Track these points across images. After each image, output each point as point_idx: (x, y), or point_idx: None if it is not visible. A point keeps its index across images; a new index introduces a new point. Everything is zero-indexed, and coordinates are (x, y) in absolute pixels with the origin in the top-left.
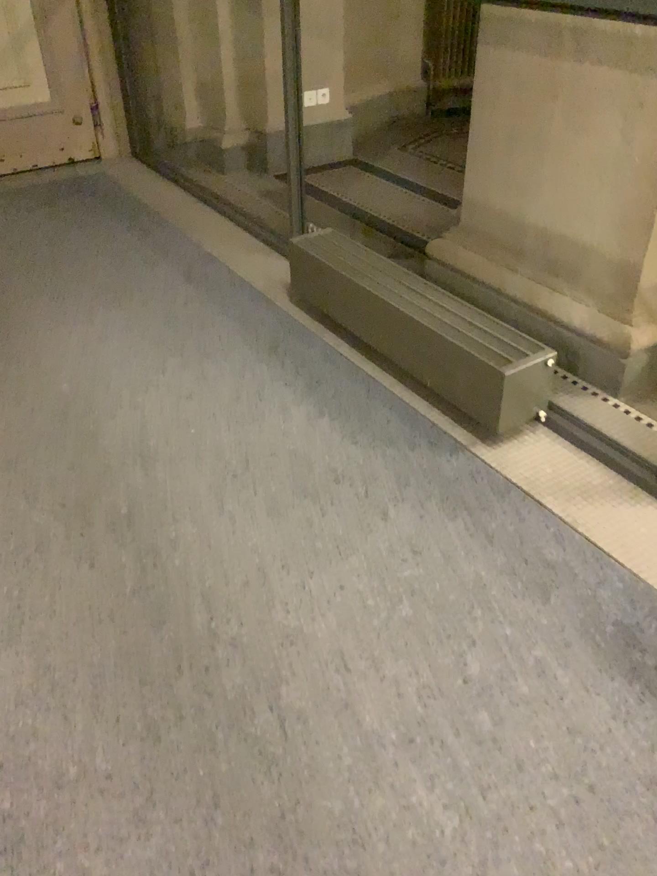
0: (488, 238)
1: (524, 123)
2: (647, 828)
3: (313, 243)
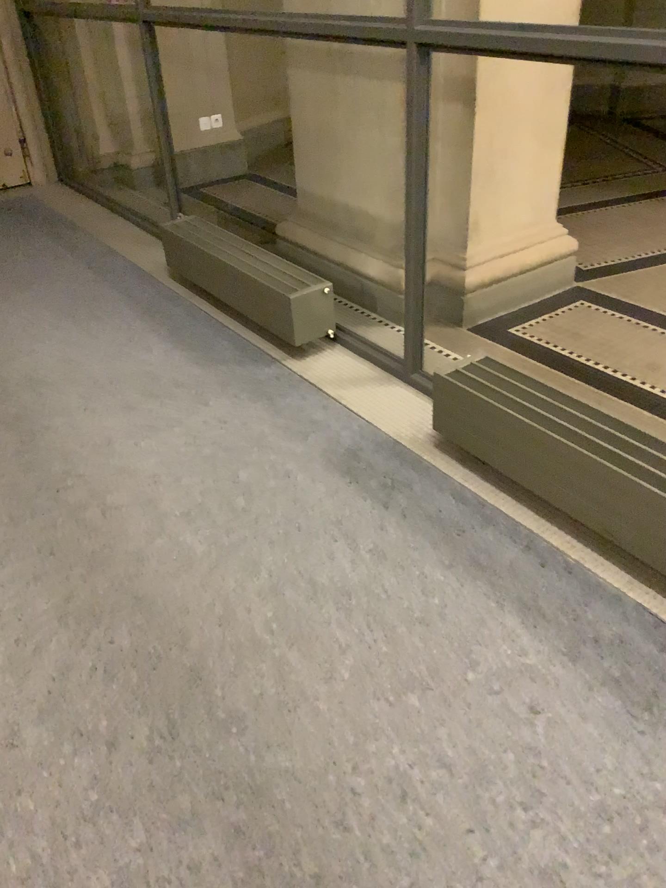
0: (317, 215)
1: (325, 123)
2: (327, 541)
3: (180, 226)
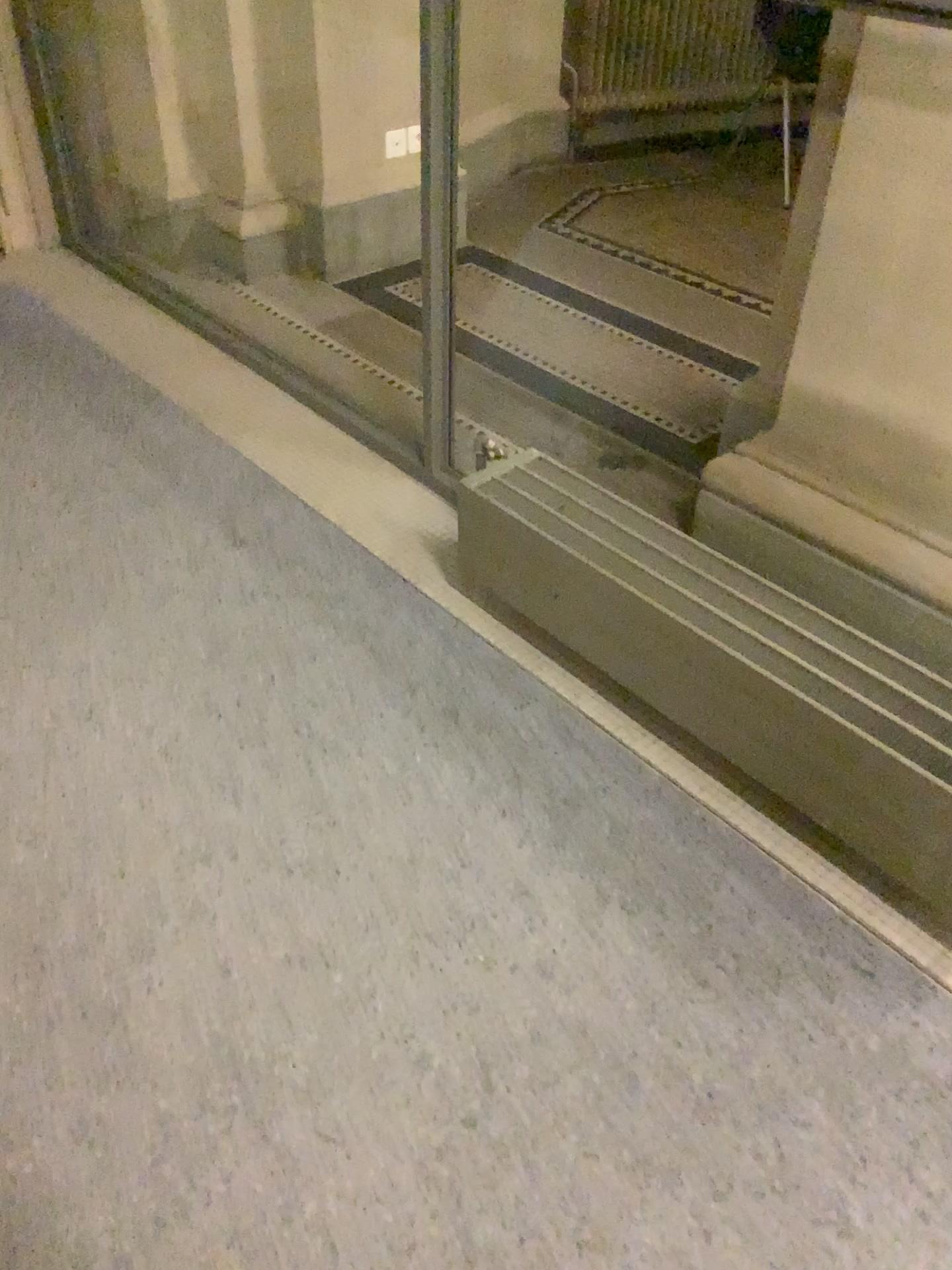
0: (844, 466)
1: None
2: None
3: (512, 492)
